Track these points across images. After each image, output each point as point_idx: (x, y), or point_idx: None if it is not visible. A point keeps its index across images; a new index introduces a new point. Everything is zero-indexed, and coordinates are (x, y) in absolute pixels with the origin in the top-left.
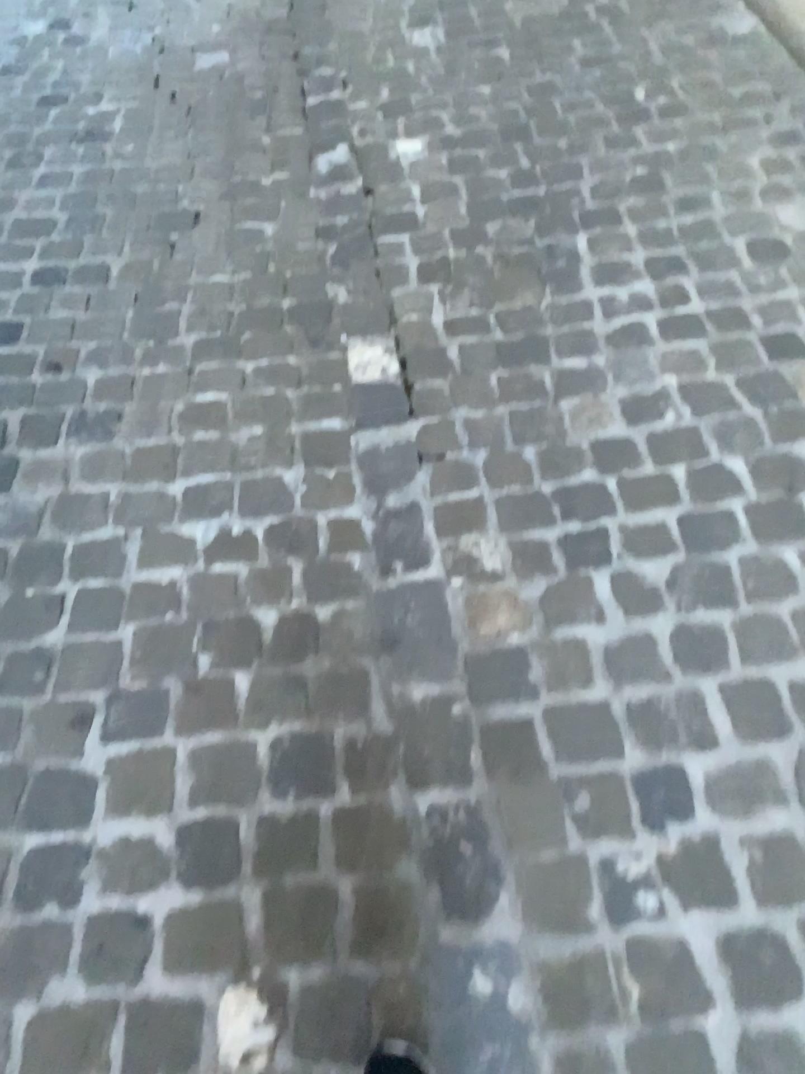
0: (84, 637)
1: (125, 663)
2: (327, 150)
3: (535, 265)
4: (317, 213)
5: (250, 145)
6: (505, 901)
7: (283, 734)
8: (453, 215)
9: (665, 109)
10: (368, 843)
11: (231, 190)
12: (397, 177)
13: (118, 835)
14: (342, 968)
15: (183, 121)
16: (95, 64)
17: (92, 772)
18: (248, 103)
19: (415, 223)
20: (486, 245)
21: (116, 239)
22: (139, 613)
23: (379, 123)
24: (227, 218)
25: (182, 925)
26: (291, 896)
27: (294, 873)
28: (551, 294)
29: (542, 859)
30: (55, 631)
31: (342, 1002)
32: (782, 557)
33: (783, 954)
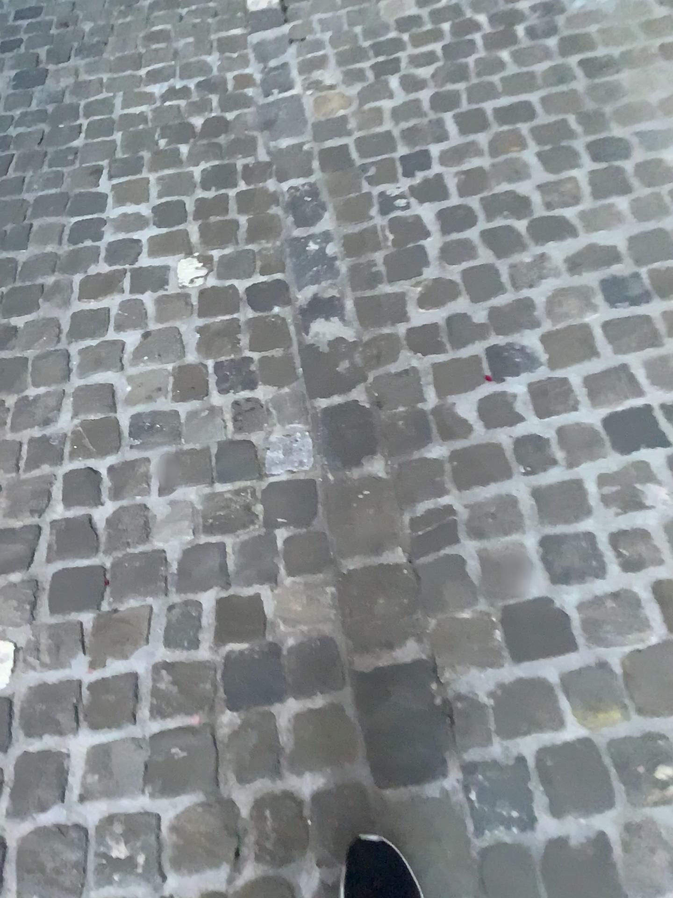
0: (96, 141)
1: (119, 149)
2: None
3: None
4: None
5: None
6: (327, 213)
7: (209, 167)
8: None
9: None
10: (255, 202)
11: None
12: None
13: (121, 214)
14: (240, 245)
15: None
16: None
17: (105, 192)
18: None
19: None
20: None
21: None
22: (125, 129)
23: None
24: None
25: (157, 239)
26: (214, 224)
27: (215, 216)
28: None
29: (348, 196)
30: (79, 141)
31: (240, 257)
32: (500, 56)
33: (468, 210)
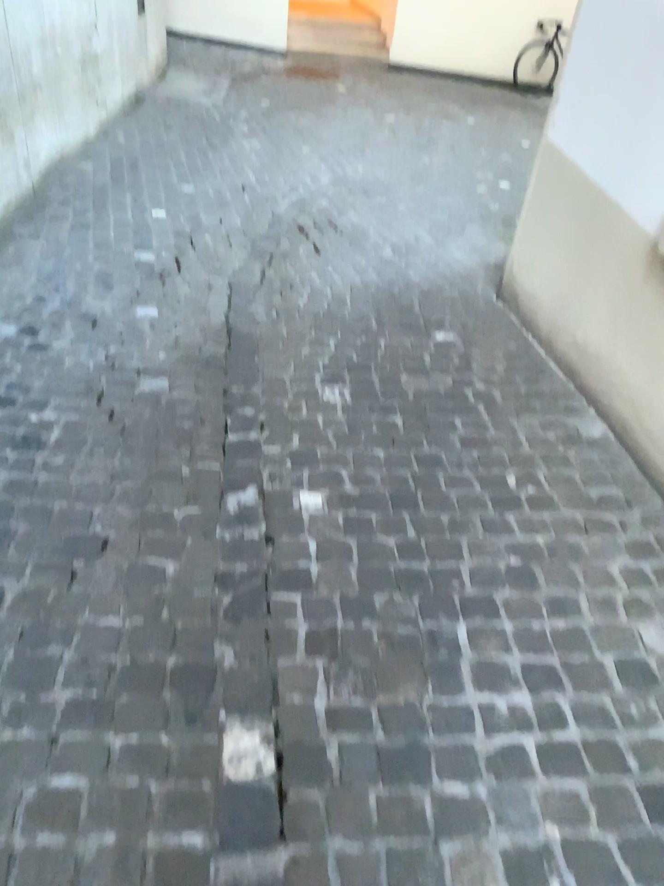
0: None
1: None
2: (236, 484)
3: (416, 648)
4: (218, 552)
5: (169, 469)
6: None
7: None
8: (343, 574)
9: (533, 493)
10: None
11: (142, 514)
12: (296, 523)
13: None
14: None
15: (114, 434)
16: (50, 368)
17: None
18: (174, 425)
19: (307, 579)
20: (372, 615)
21: (21, 555)
22: None
23: (286, 464)
24: (132, 545)
25: None
26: None
27: None
28: (431, 687)
29: None
30: None
31: None
32: None
33: None
